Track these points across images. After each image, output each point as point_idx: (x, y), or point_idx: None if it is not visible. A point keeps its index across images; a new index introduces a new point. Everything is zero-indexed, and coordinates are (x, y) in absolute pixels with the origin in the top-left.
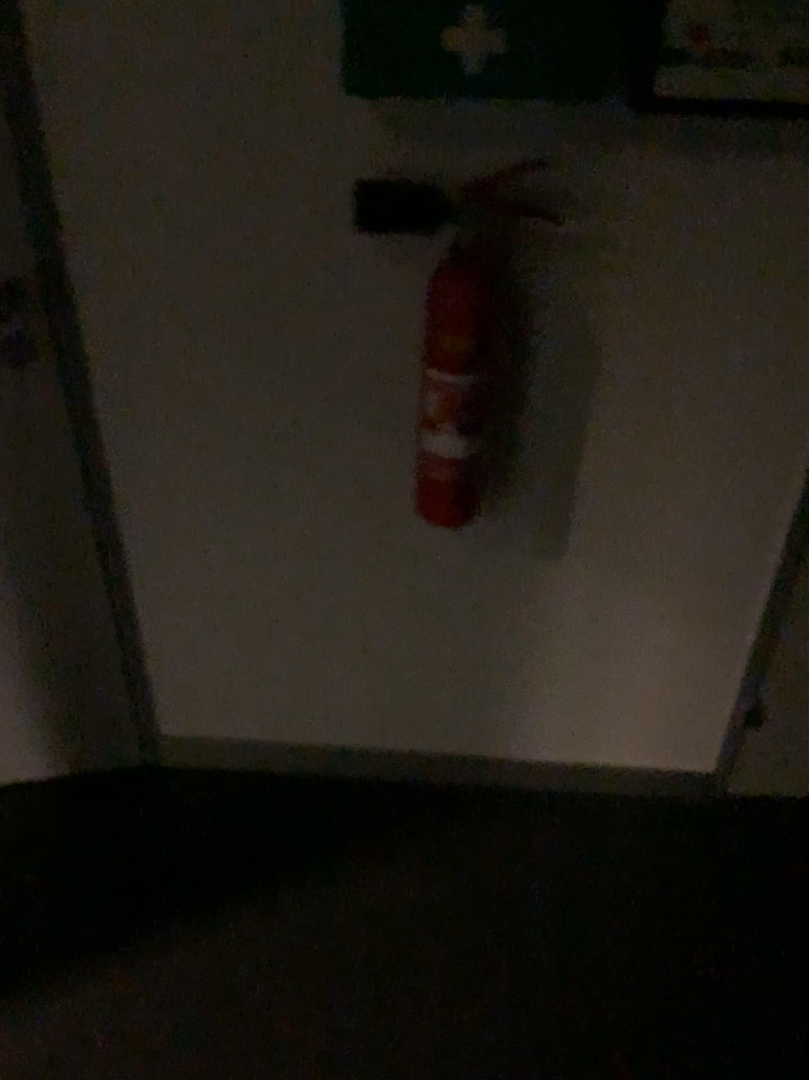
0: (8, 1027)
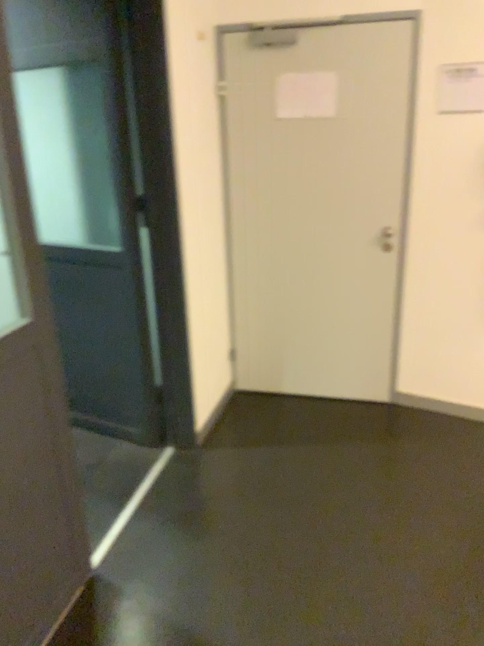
0: (352, 446)
